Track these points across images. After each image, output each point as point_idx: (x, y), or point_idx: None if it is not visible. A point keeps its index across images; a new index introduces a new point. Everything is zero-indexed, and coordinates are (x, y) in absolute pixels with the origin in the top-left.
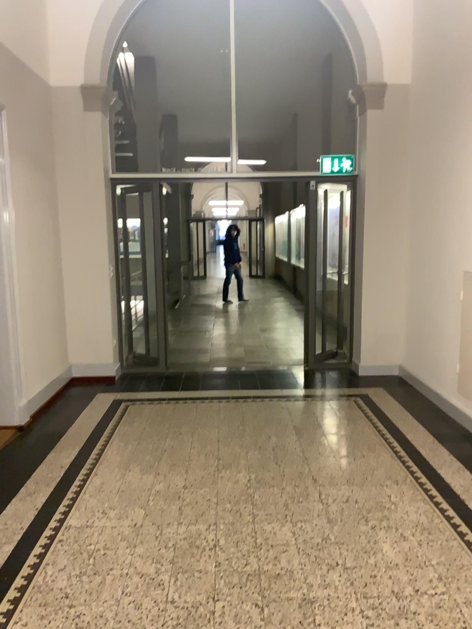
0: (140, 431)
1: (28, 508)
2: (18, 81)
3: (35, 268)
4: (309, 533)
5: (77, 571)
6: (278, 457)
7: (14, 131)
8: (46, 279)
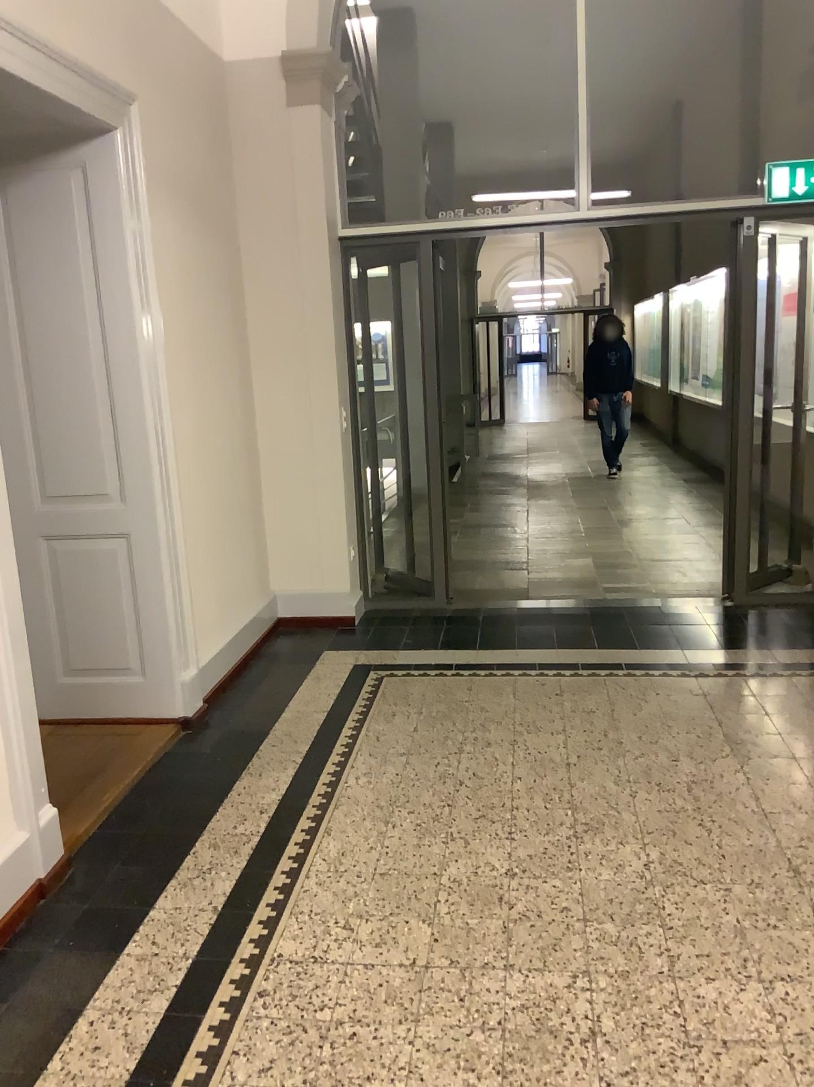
0: (409, 736)
1: (198, 906)
2: (159, 45)
3: (204, 417)
4: (808, 1016)
5: (297, 1079)
6: (705, 809)
7: (154, 147)
8: (225, 436)
